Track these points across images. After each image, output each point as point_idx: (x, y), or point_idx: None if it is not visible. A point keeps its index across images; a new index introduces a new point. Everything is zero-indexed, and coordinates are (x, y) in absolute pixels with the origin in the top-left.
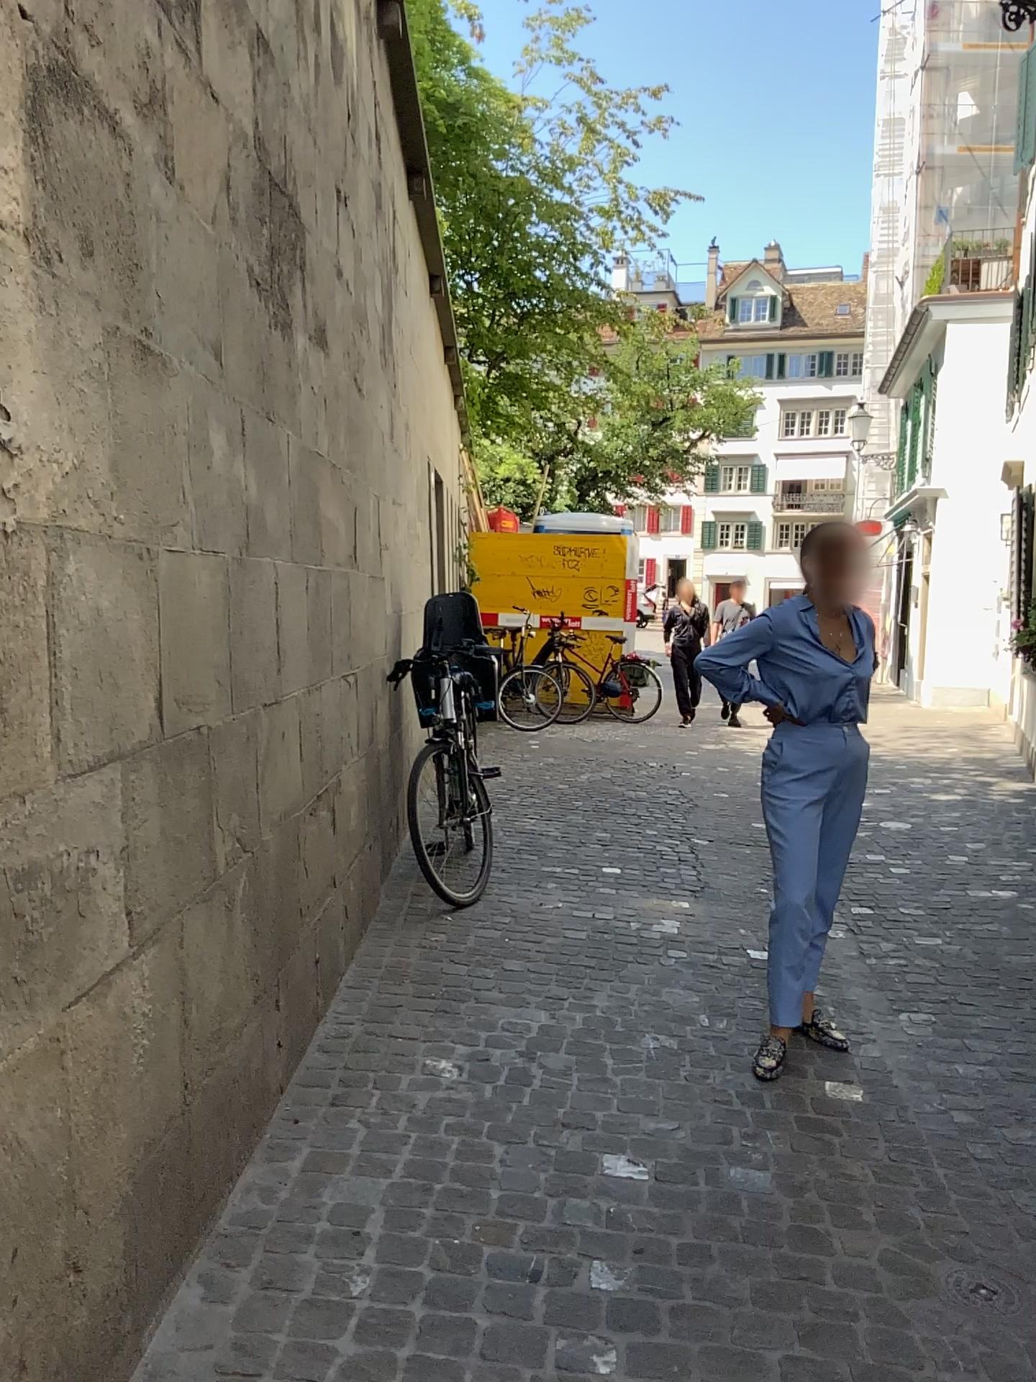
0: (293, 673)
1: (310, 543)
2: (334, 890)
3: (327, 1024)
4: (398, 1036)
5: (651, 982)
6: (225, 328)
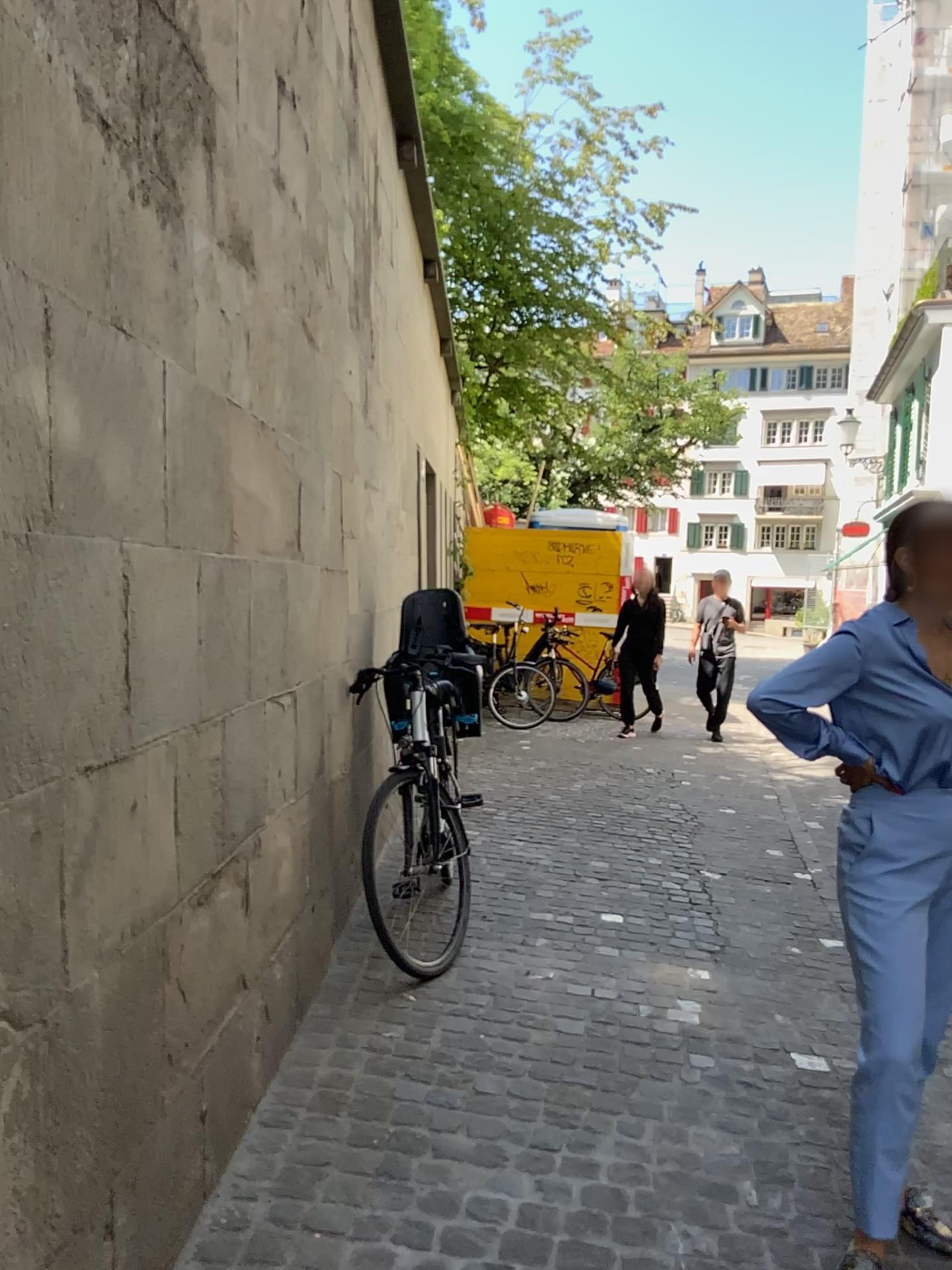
0: (163, 708)
1: (209, 520)
2: (241, 997)
3: (216, 1203)
4: (315, 1232)
5: (671, 1113)
6: (1, 145)
